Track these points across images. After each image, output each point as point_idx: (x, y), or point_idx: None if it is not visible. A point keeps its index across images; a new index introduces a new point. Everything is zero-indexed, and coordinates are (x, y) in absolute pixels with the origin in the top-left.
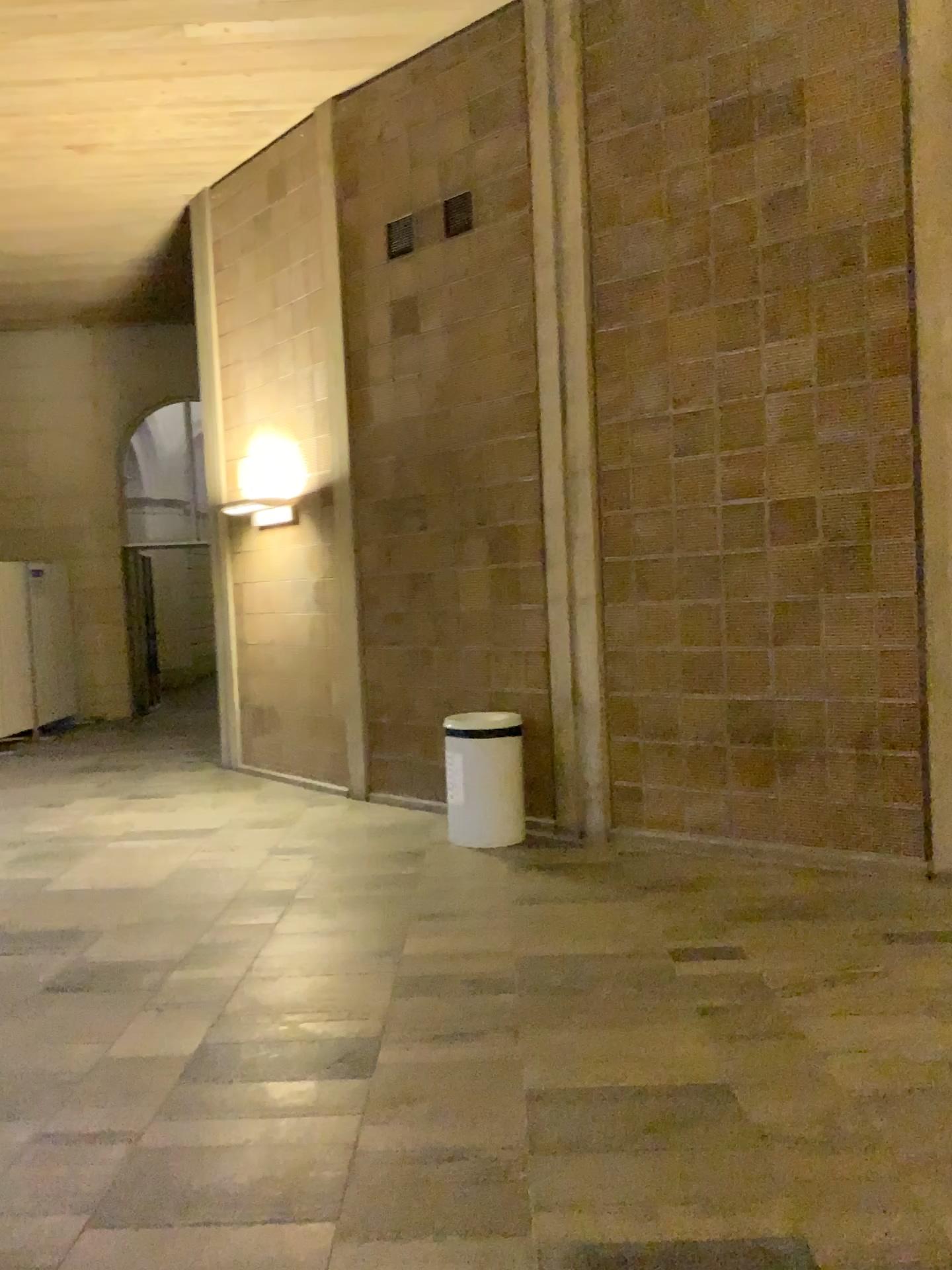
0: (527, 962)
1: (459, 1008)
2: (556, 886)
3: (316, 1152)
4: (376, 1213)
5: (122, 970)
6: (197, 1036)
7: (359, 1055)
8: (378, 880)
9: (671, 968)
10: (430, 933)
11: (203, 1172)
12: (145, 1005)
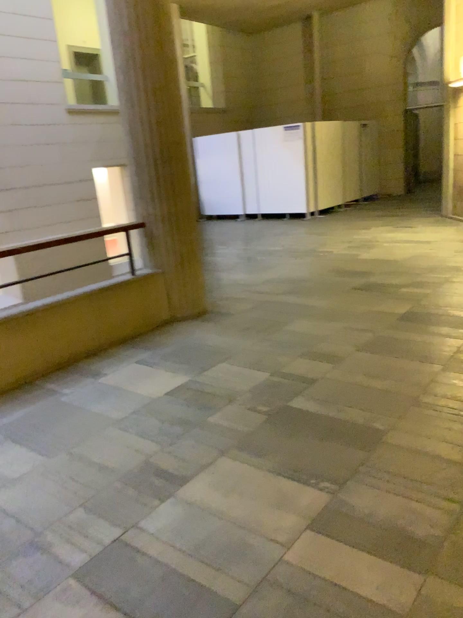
0: None
1: None
2: None
3: (442, 345)
4: (460, 365)
5: (381, 284)
6: (405, 307)
7: None
8: None
9: None
10: None
11: (398, 343)
12: (388, 296)
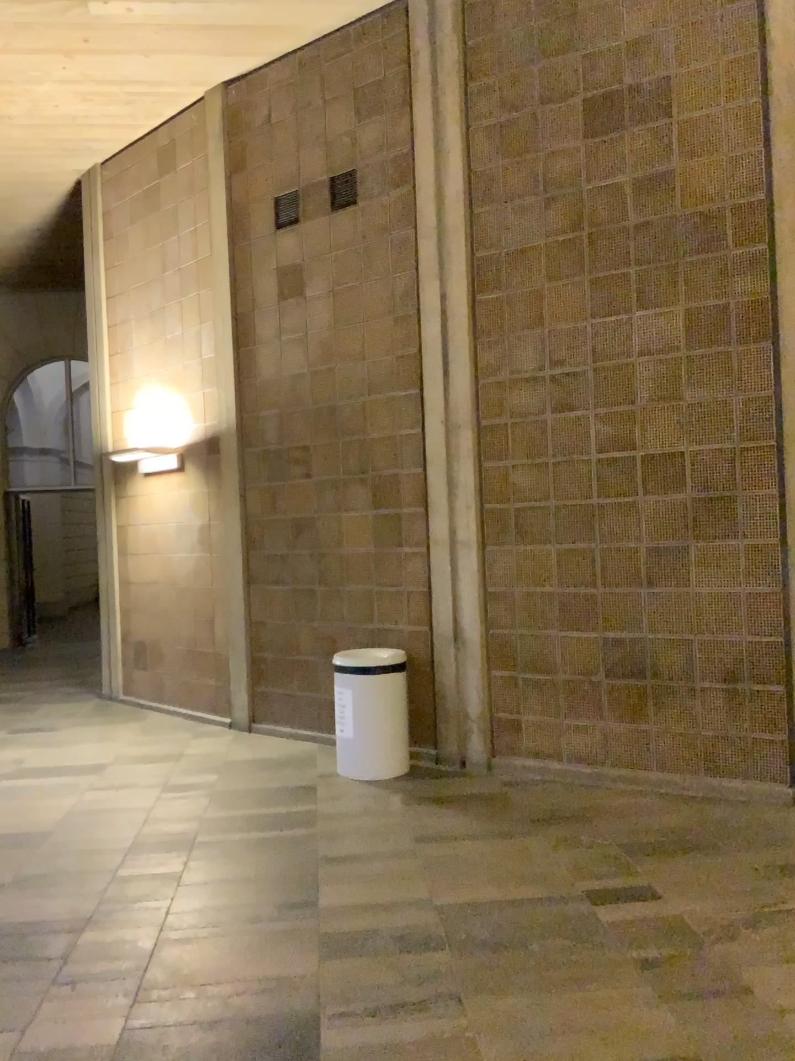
0: (449, 911)
1: (395, 971)
2: (453, 819)
3: None
4: None
5: (27, 935)
6: (118, 1020)
7: (301, 1038)
8: (280, 819)
9: (593, 912)
10: (344, 879)
11: None
12: (57, 981)
